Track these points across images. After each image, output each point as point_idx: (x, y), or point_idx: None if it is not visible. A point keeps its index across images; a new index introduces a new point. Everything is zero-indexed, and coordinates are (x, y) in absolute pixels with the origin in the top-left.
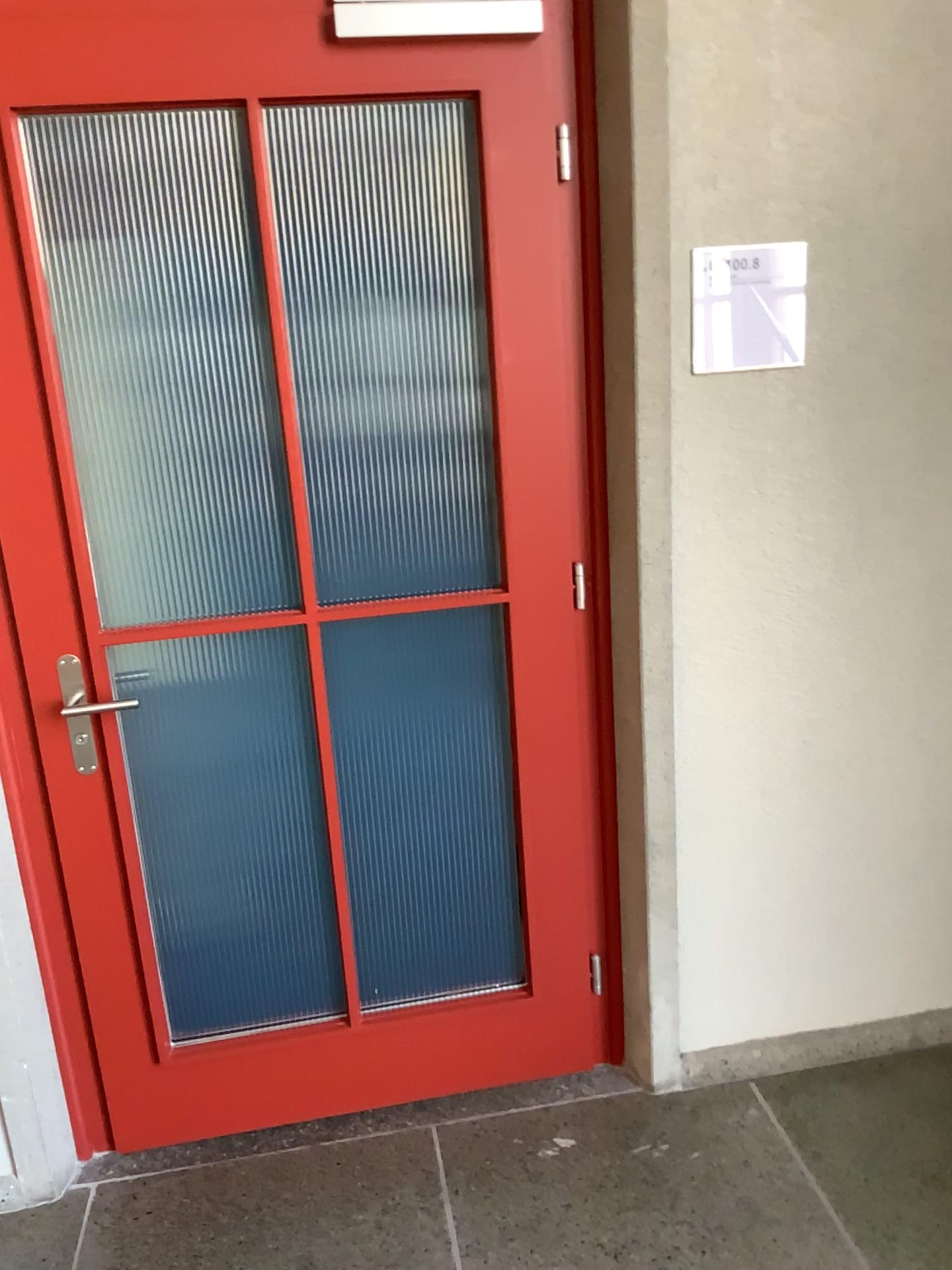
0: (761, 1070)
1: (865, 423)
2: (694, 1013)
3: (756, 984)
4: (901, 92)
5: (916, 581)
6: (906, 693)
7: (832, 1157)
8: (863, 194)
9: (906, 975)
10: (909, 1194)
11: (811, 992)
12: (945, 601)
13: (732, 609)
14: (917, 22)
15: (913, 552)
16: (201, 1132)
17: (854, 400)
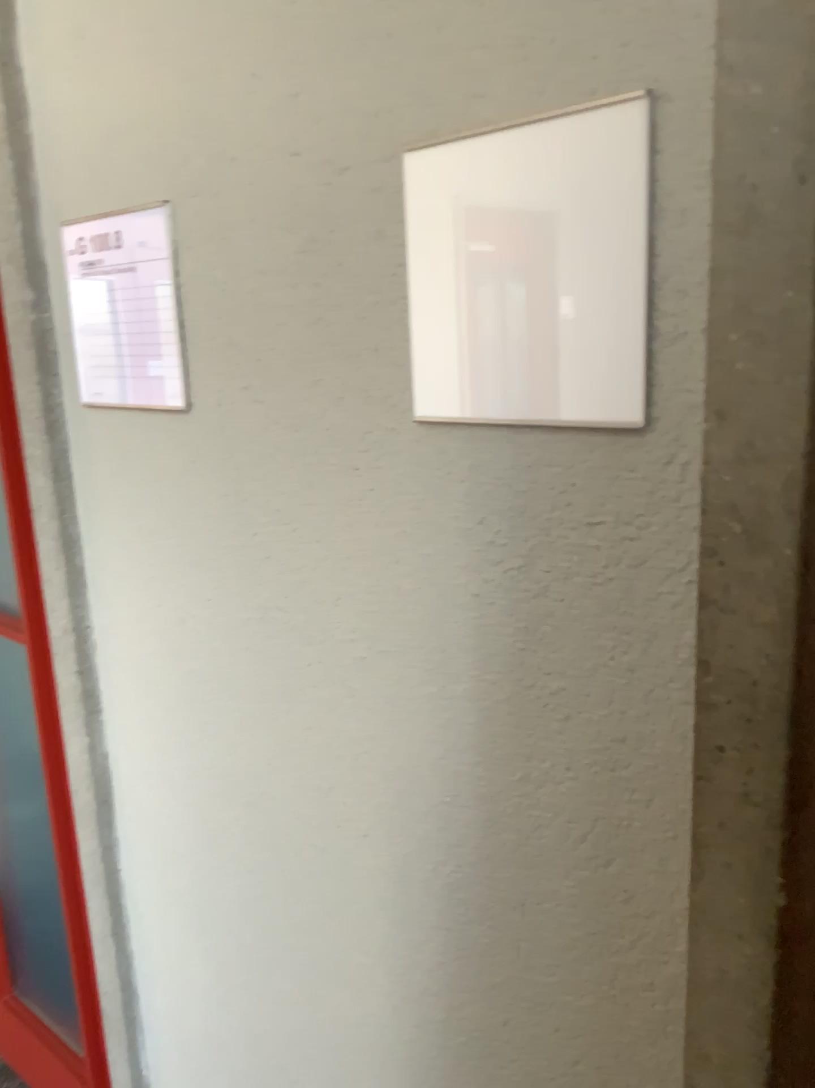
0: None
1: (275, 526)
2: None
3: None
4: None
5: (376, 851)
6: (381, 1043)
7: None
8: (229, 98)
9: None
10: None
11: None
12: (423, 918)
13: (162, 759)
14: None
15: (366, 794)
16: None
17: (256, 482)
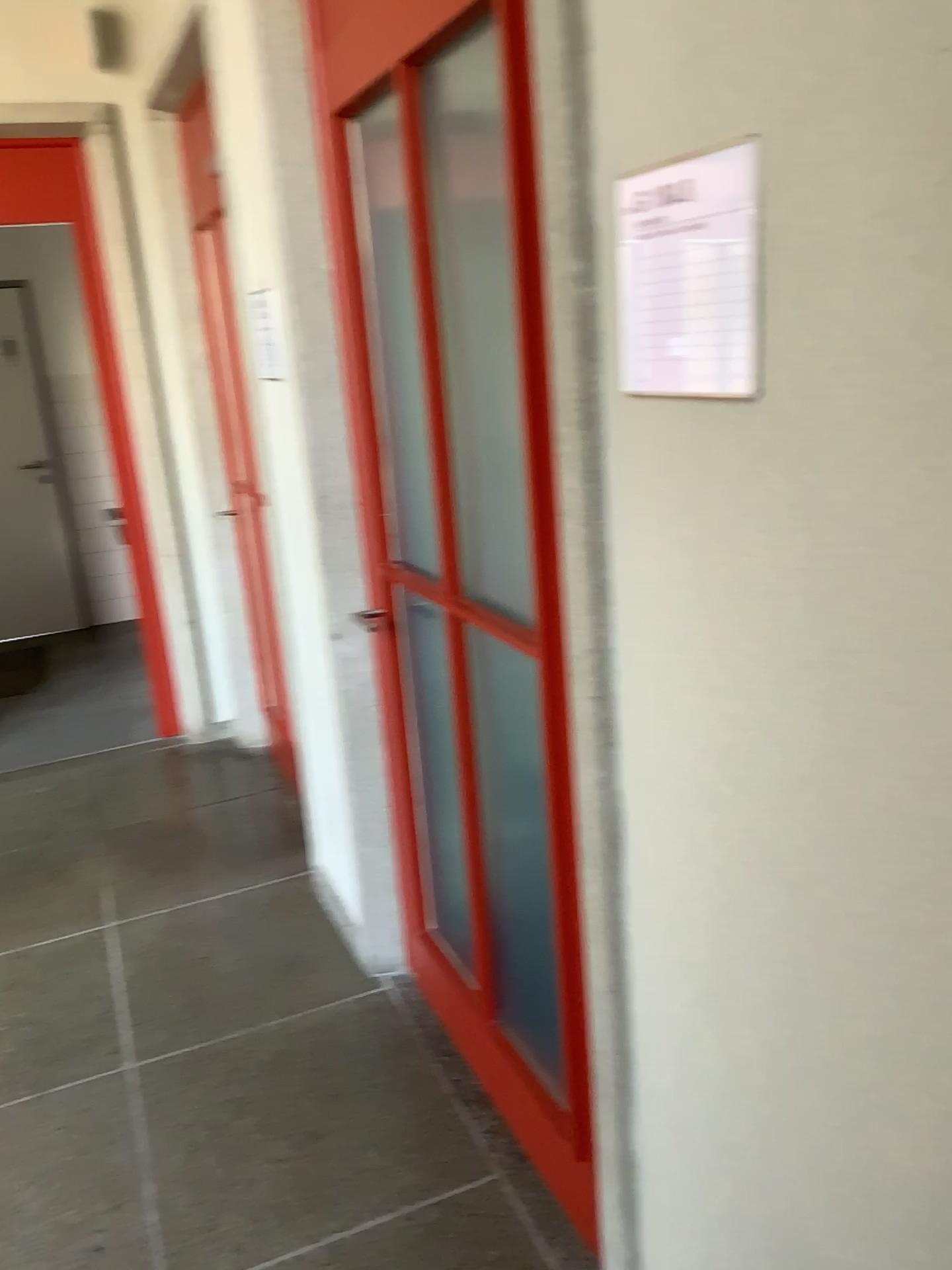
0: None
1: (861, 548)
2: None
3: None
4: None
5: None
6: (940, 1210)
7: None
8: None
9: None
10: None
11: None
12: None
13: (686, 809)
14: None
15: None
16: (438, 1015)
17: (841, 490)
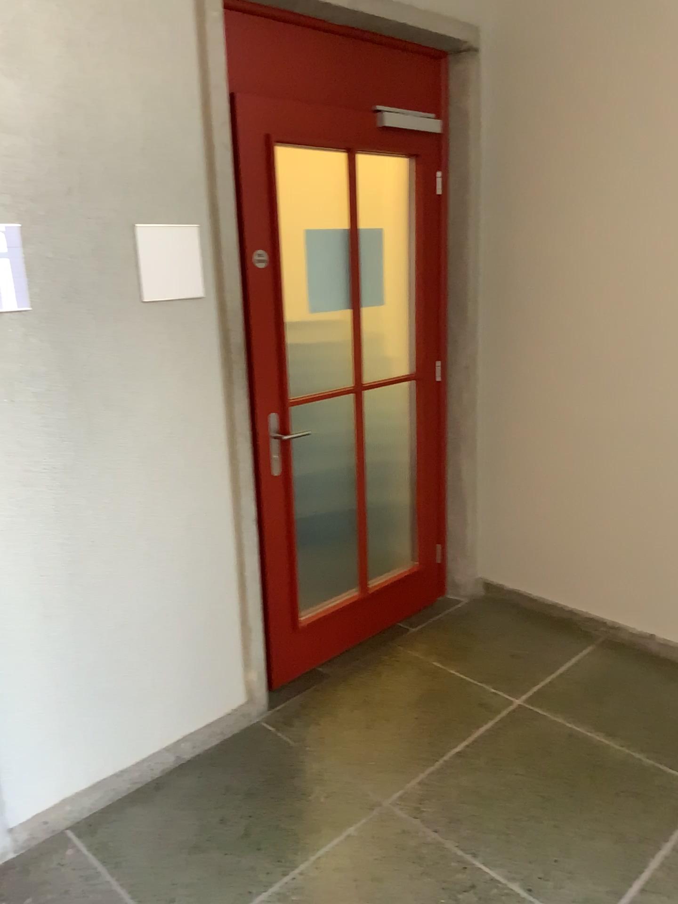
0: (74, 820)
1: (84, 348)
2: (16, 796)
3: (62, 758)
4: (76, 128)
5: (134, 452)
6: (138, 528)
7: (127, 862)
8: (59, 194)
9: (167, 717)
10: (179, 866)
11: (103, 750)
12: (154, 463)
13: (3, 488)
14: (80, 84)
15: (129, 433)
16: None
17: (73, 333)
